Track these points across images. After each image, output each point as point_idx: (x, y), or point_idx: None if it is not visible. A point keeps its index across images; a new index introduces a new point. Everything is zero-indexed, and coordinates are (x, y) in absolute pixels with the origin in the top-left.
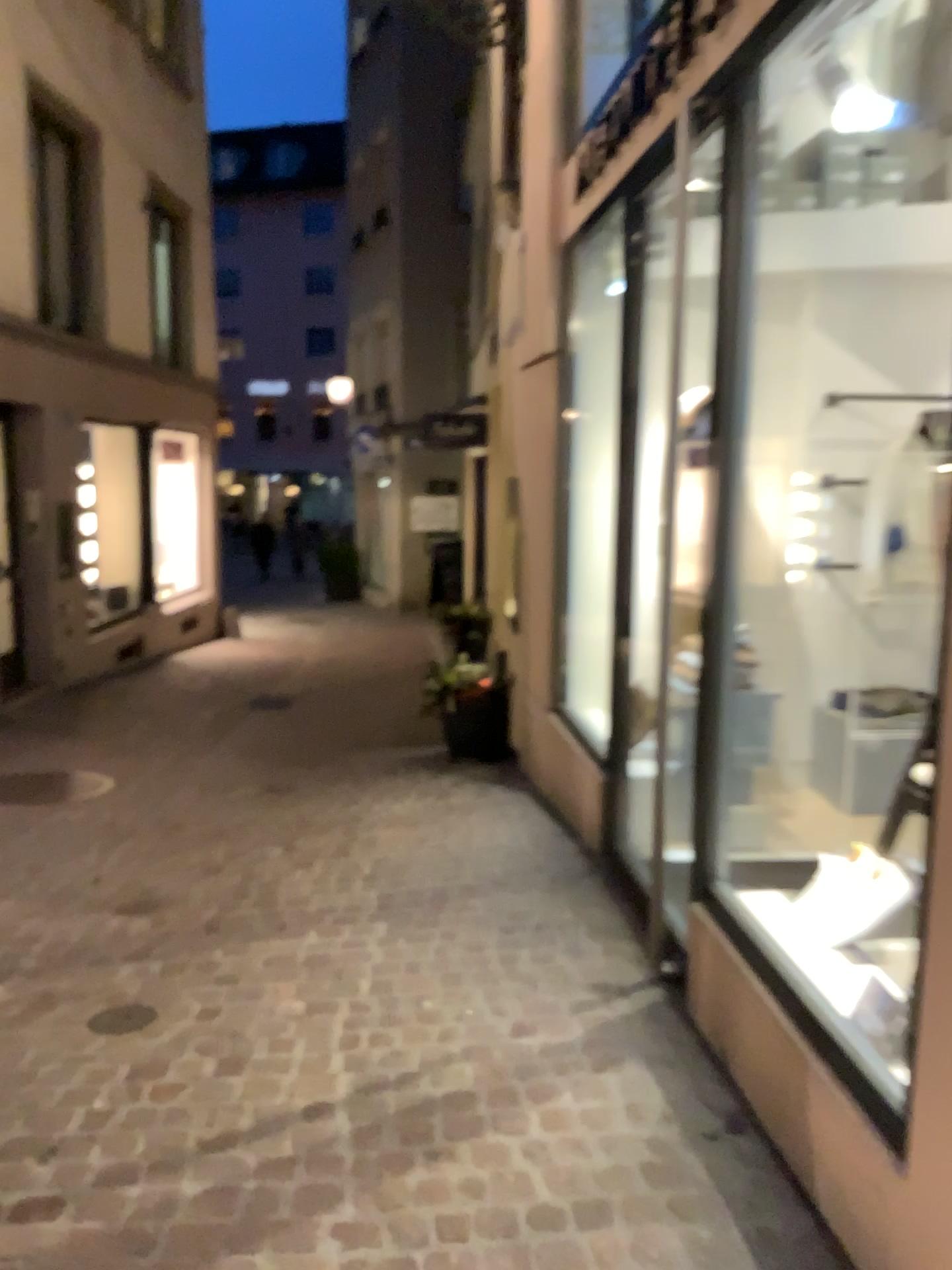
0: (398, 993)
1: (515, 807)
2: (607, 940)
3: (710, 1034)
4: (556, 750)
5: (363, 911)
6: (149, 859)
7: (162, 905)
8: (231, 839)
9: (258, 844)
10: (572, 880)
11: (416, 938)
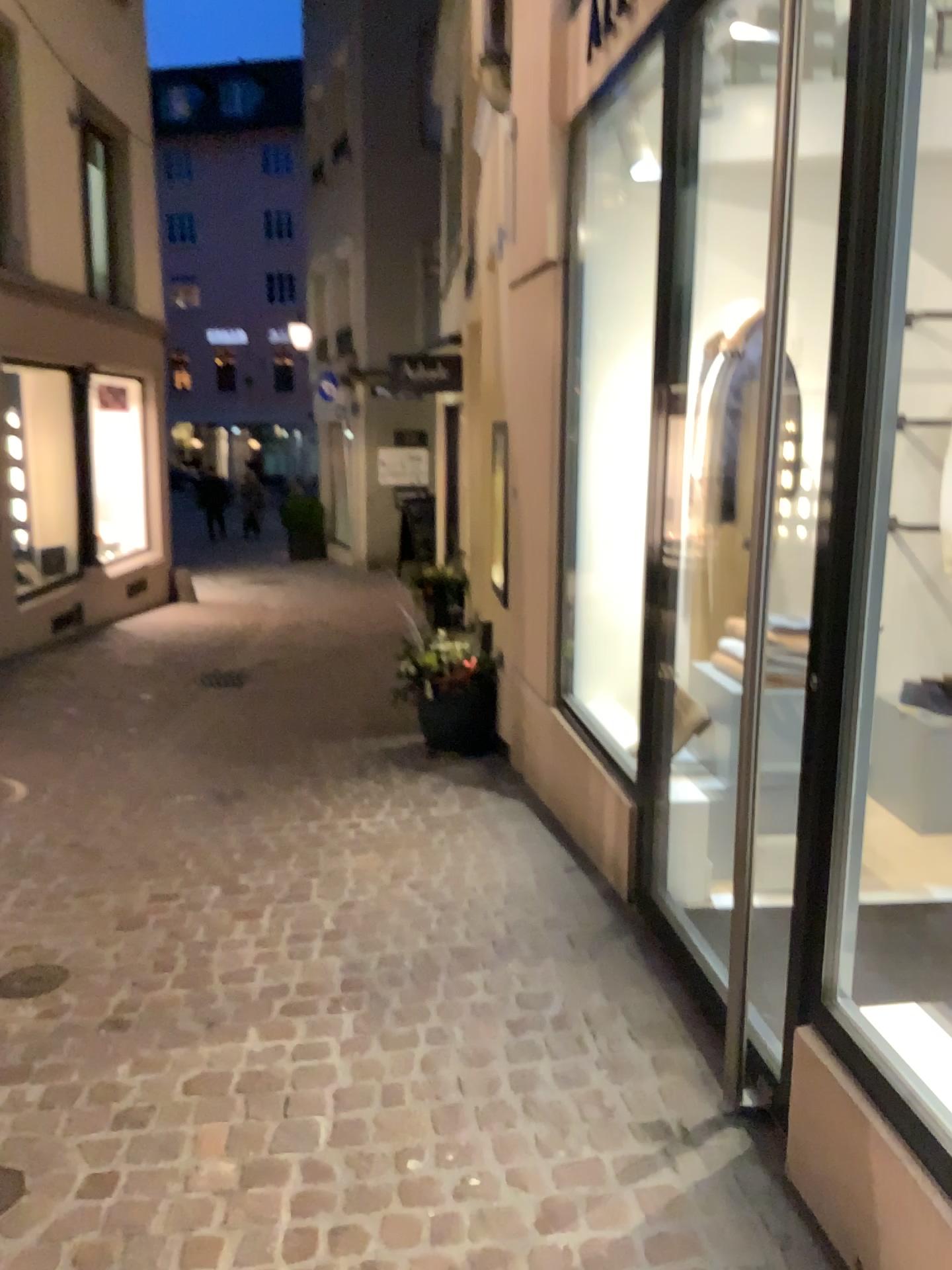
0: (371, 1150)
1: (511, 825)
2: (653, 1045)
3: (830, 1231)
4: (561, 757)
5: (323, 997)
6: (49, 911)
7: (55, 989)
8: (157, 878)
9: (191, 886)
10: (594, 941)
11: (394, 1045)
